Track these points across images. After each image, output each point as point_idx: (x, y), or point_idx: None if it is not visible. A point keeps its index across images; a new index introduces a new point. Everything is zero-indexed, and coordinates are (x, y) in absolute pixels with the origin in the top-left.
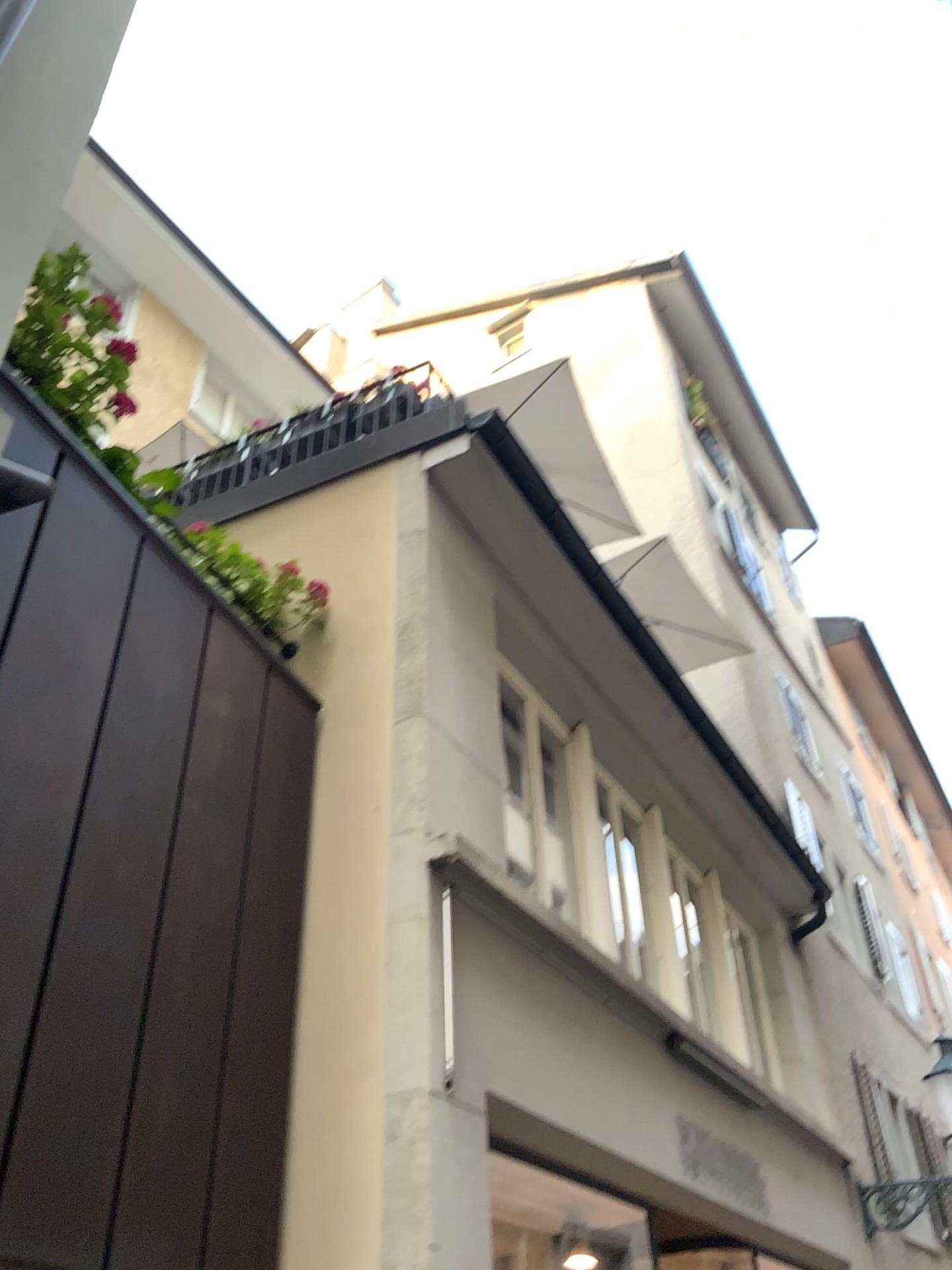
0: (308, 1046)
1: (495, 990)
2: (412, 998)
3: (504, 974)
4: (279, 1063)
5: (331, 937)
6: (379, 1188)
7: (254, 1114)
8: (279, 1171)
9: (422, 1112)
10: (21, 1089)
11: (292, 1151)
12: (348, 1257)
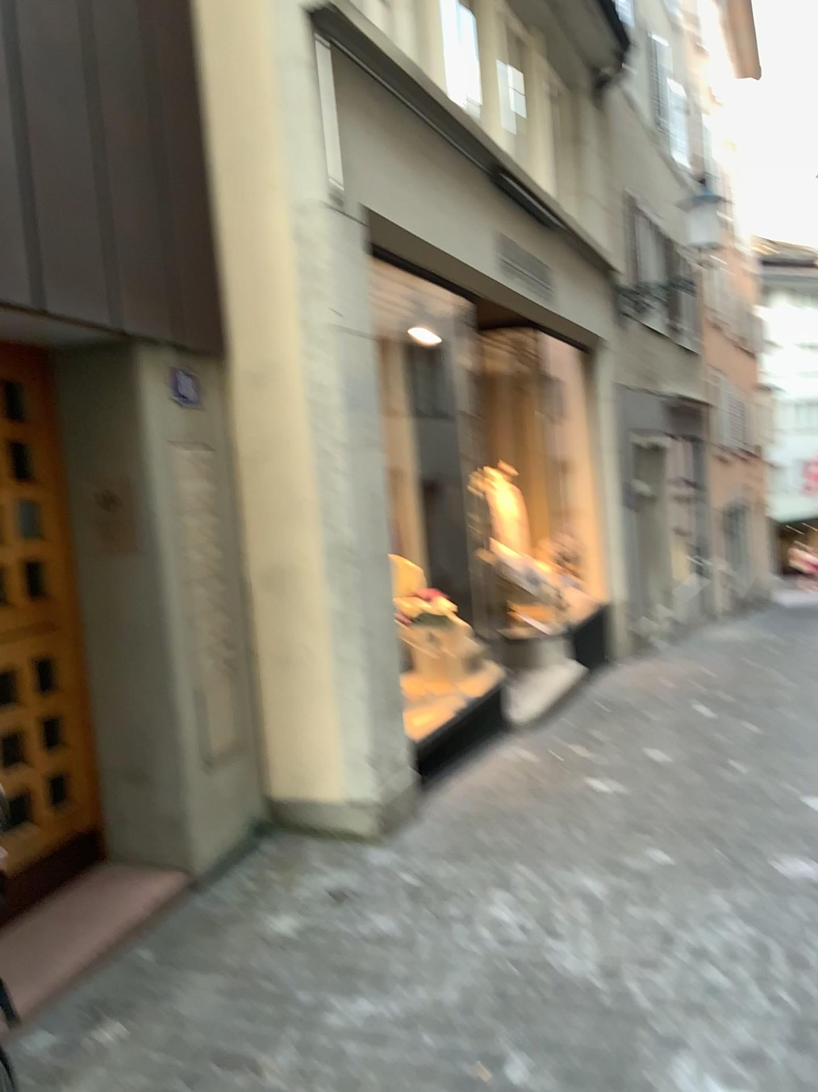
0: (222, 177)
1: (365, 129)
2: (303, 134)
3: (371, 117)
4: (202, 190)
5: (227, 84)
6: (293, 275)
7: (191, 227)
8: (216, 268)
9: (319, 222)
10: (28, 200)
11: (223, 255)
12: (276, 321)
